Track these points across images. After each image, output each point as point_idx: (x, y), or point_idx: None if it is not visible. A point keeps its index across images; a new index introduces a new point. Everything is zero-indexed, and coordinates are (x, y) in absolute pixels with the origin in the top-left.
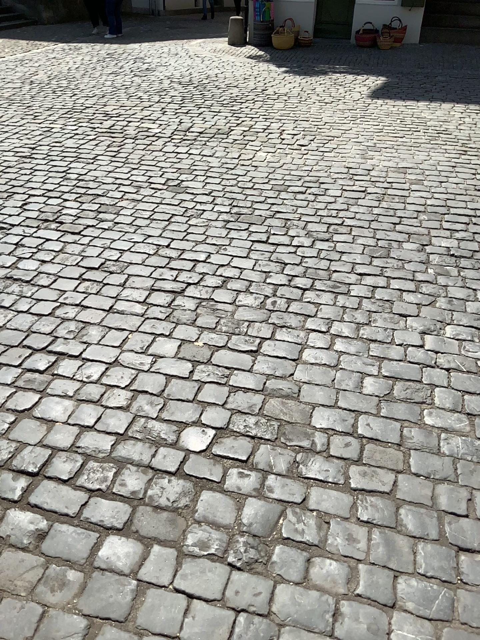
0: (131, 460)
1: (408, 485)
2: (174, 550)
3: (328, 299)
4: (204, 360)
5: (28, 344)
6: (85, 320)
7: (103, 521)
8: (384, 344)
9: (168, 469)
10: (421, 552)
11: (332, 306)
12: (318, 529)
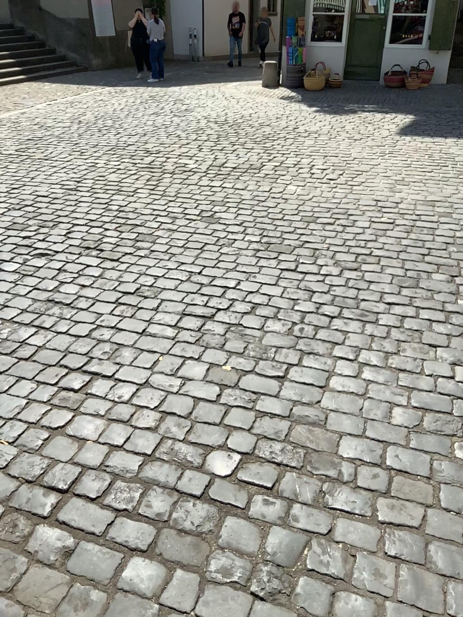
0: (157, 482)
1: (439, 520)
2: (197, 576)
3: (356, 327)
4: (232, 384)
5: (64, 364)
6: (120, 342)
7: (127, 542)
8: (413, 373)
9: (193, 493)
10: (453, 593)
11: (359, 334)
12: (344, 562)
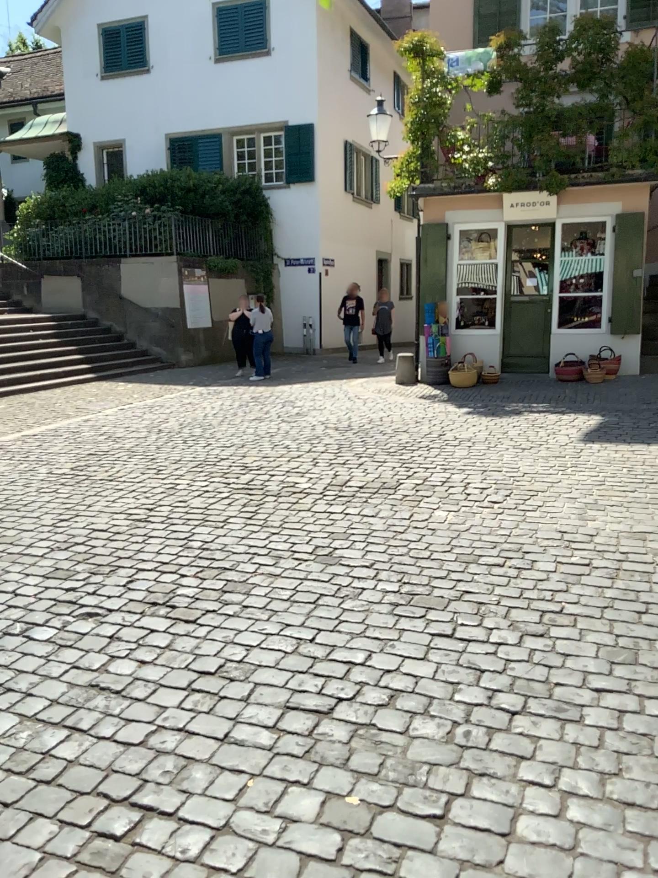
0: None
1: None
2: None
3: (551, 729)
4: (361, 828)
5: (104, 790)
6: (190, 754)
7: None
8: (649, 810)
9: None
10: None
11: (556, 741)
12: None
